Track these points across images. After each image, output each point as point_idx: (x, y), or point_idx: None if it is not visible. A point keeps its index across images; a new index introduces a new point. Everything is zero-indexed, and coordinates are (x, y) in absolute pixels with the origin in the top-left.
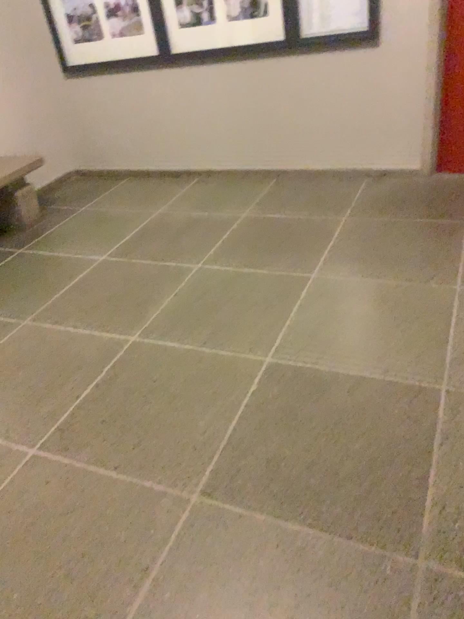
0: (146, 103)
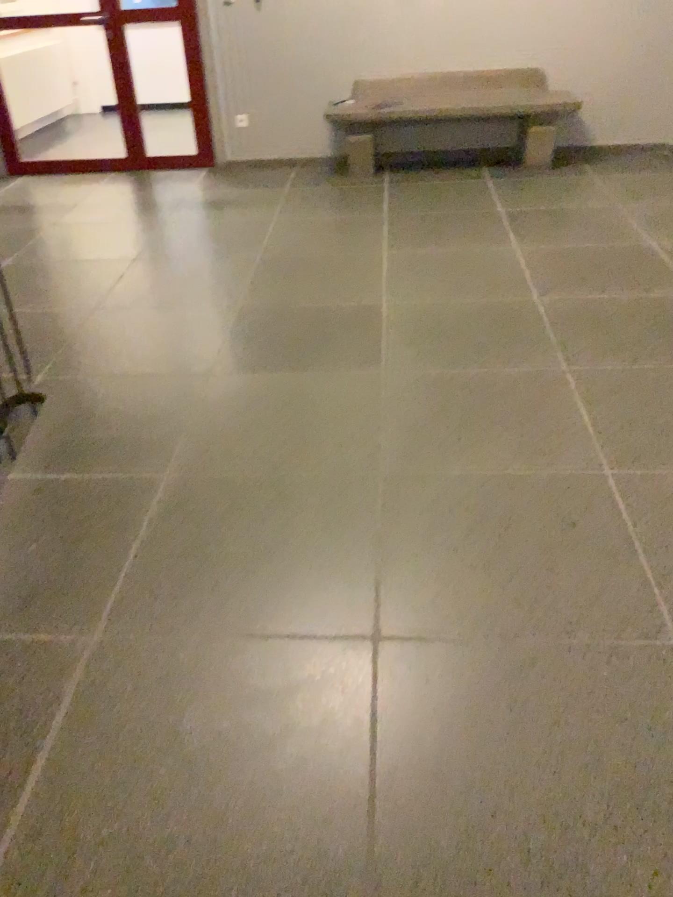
0: None
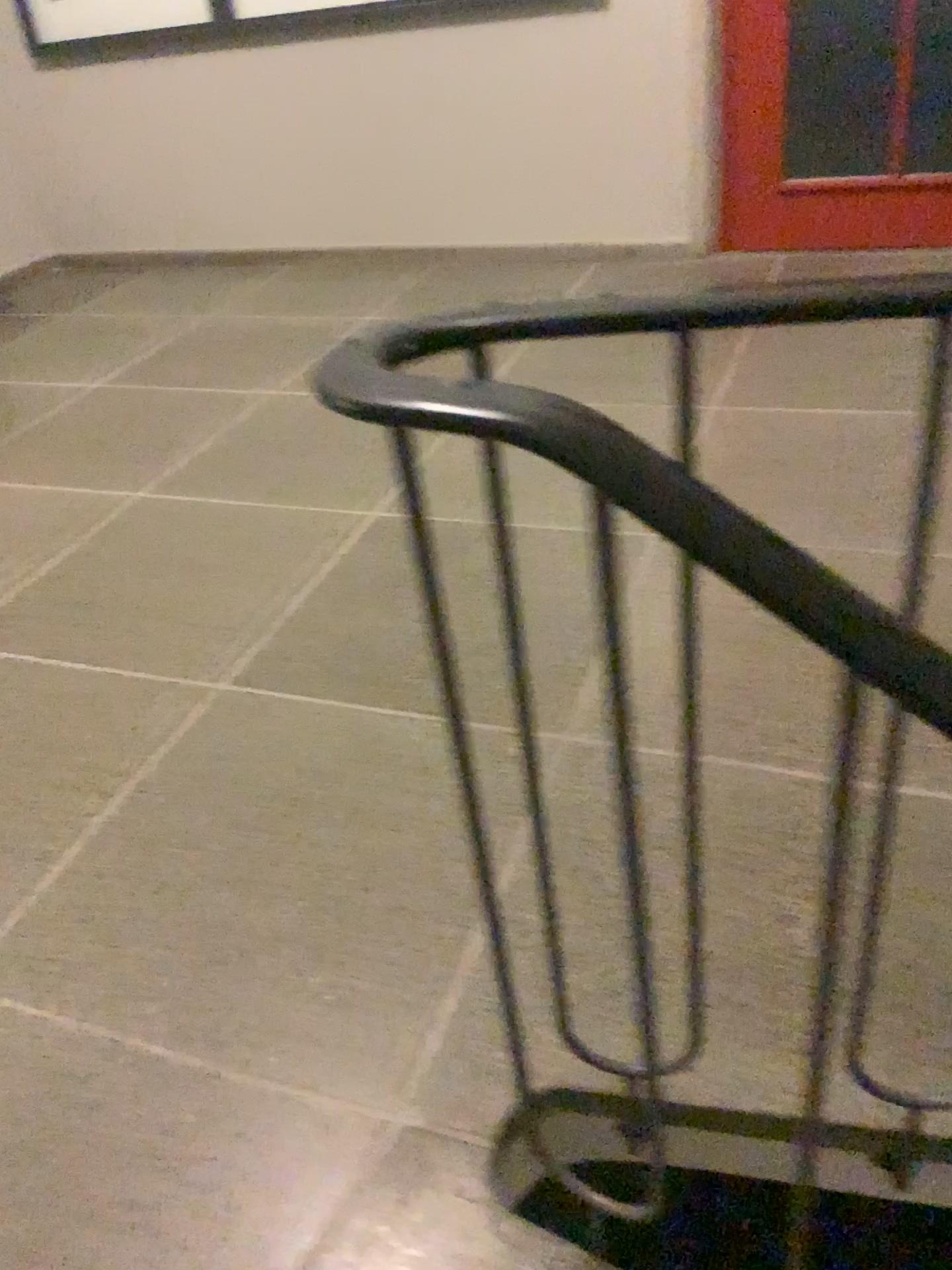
0: (194, 122)
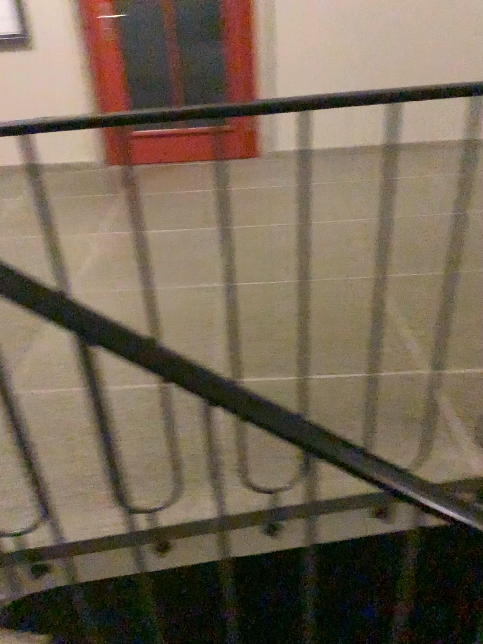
0: None
